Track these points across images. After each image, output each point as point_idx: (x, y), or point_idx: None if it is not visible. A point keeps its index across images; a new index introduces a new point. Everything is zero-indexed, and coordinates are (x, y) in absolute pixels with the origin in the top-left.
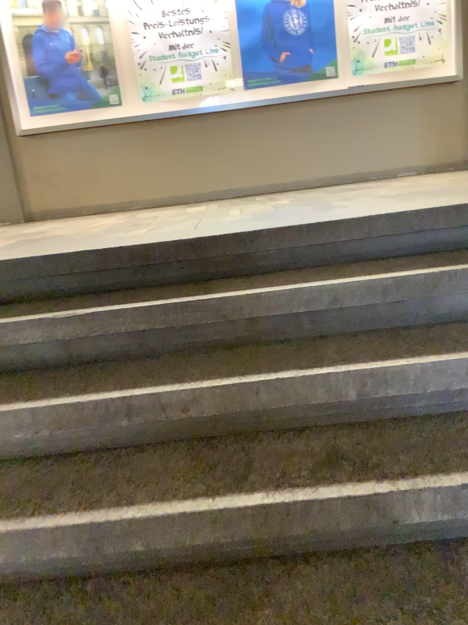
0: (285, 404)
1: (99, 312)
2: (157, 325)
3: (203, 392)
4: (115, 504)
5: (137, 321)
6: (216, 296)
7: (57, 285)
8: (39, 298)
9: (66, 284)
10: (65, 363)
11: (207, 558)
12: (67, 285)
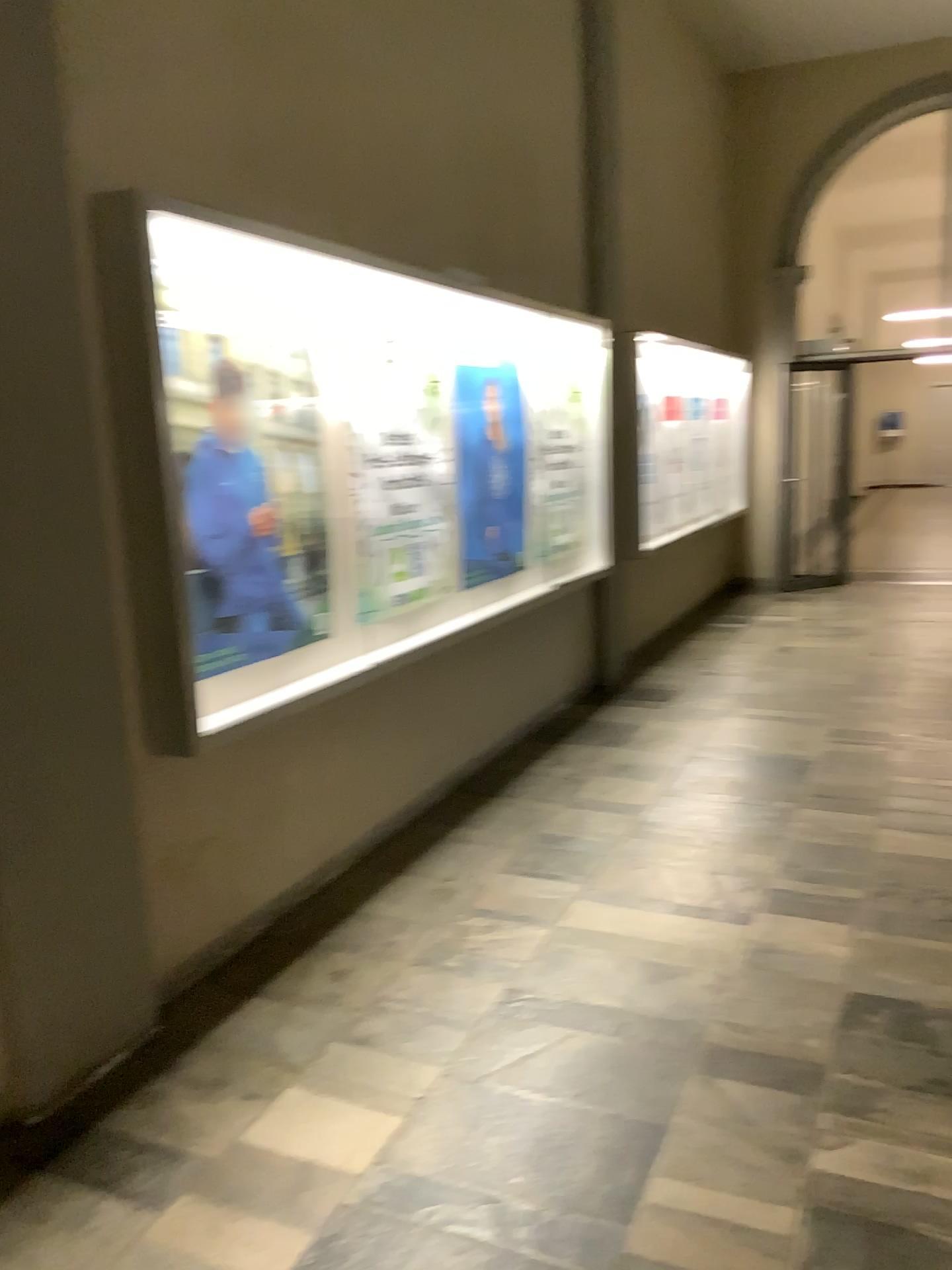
0: None
1: None
2: None
3: None
4: None
5: None
6: None
7: None
8: None
9: None
10: None
11: None
12: None
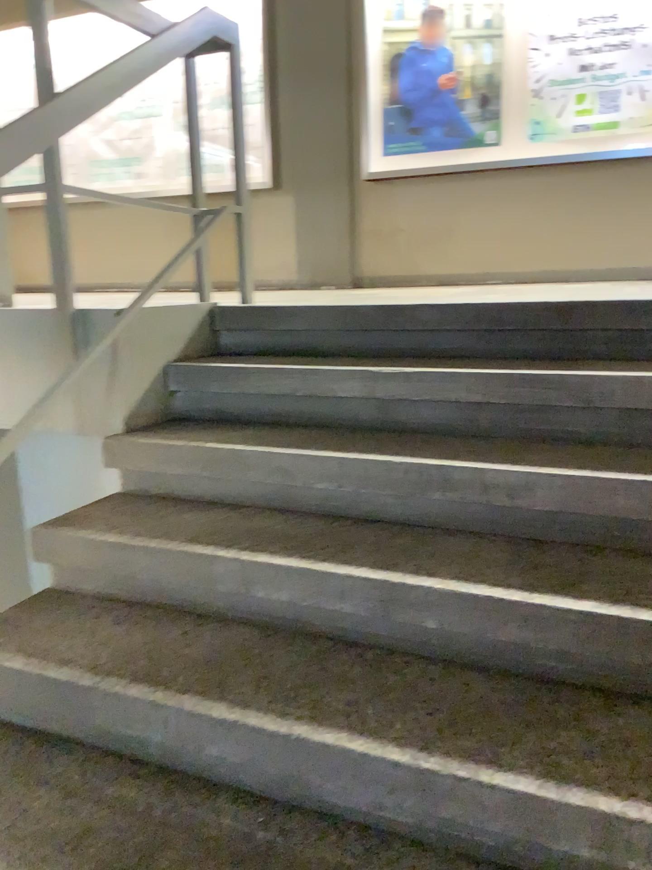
0: (645, 514)
1: (429, 374)
2: (496, 399)
3: (539, 478)
4: (416, 571)
5: (472, 391)
6: (576, 375)
7: (384, 343)
8: (362, 355)
9: (394, 343)
10: (380, 428)
11: (510, 659)
12: (396, 344)
